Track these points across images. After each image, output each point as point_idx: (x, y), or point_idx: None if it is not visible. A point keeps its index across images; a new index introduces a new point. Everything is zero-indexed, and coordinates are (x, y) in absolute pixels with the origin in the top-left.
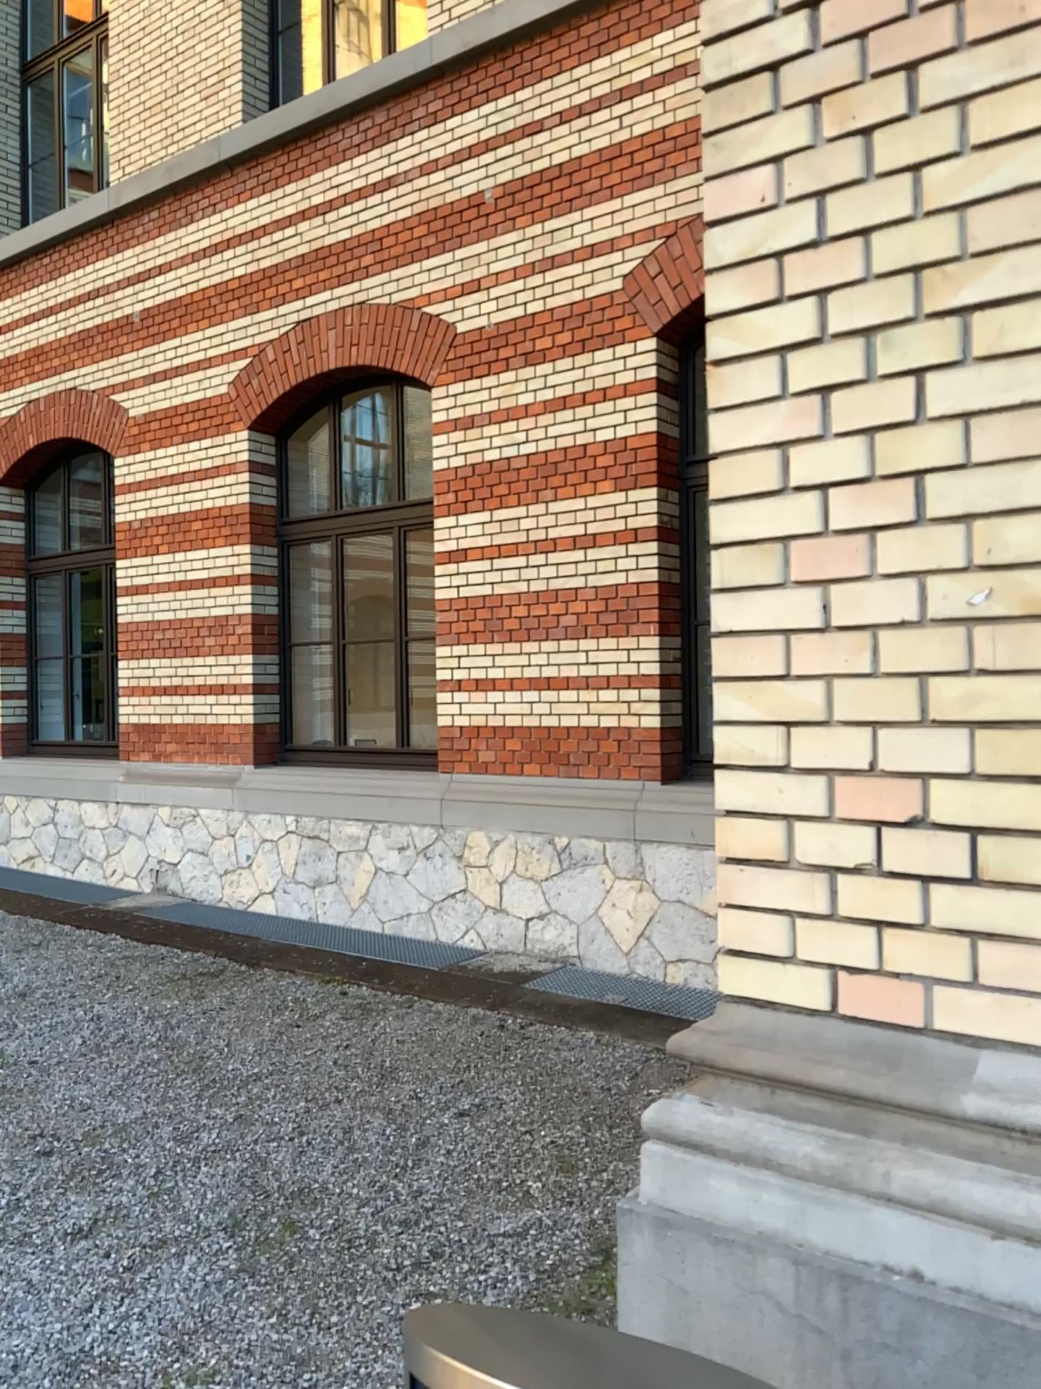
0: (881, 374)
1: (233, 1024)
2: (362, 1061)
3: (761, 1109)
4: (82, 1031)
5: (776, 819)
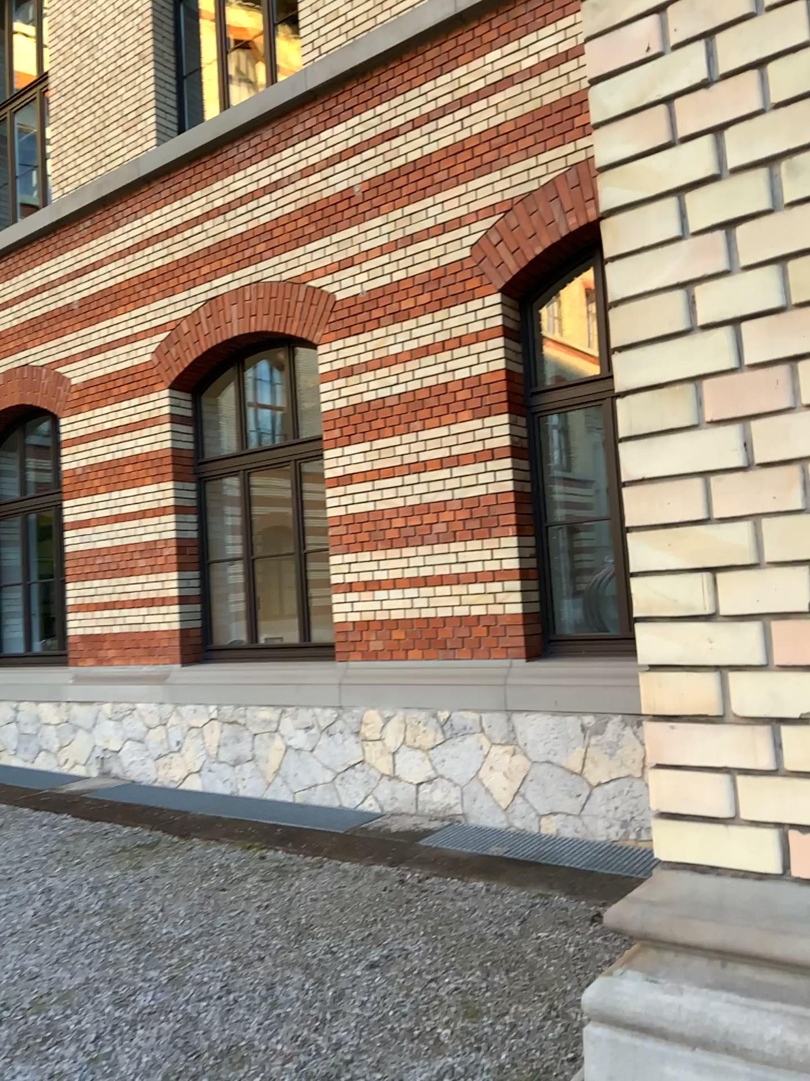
0: (788, 205)
1: (166, 892)
2: (281, 921)
3: (715, 984)
4: (33, 906)
5: (704, 671)
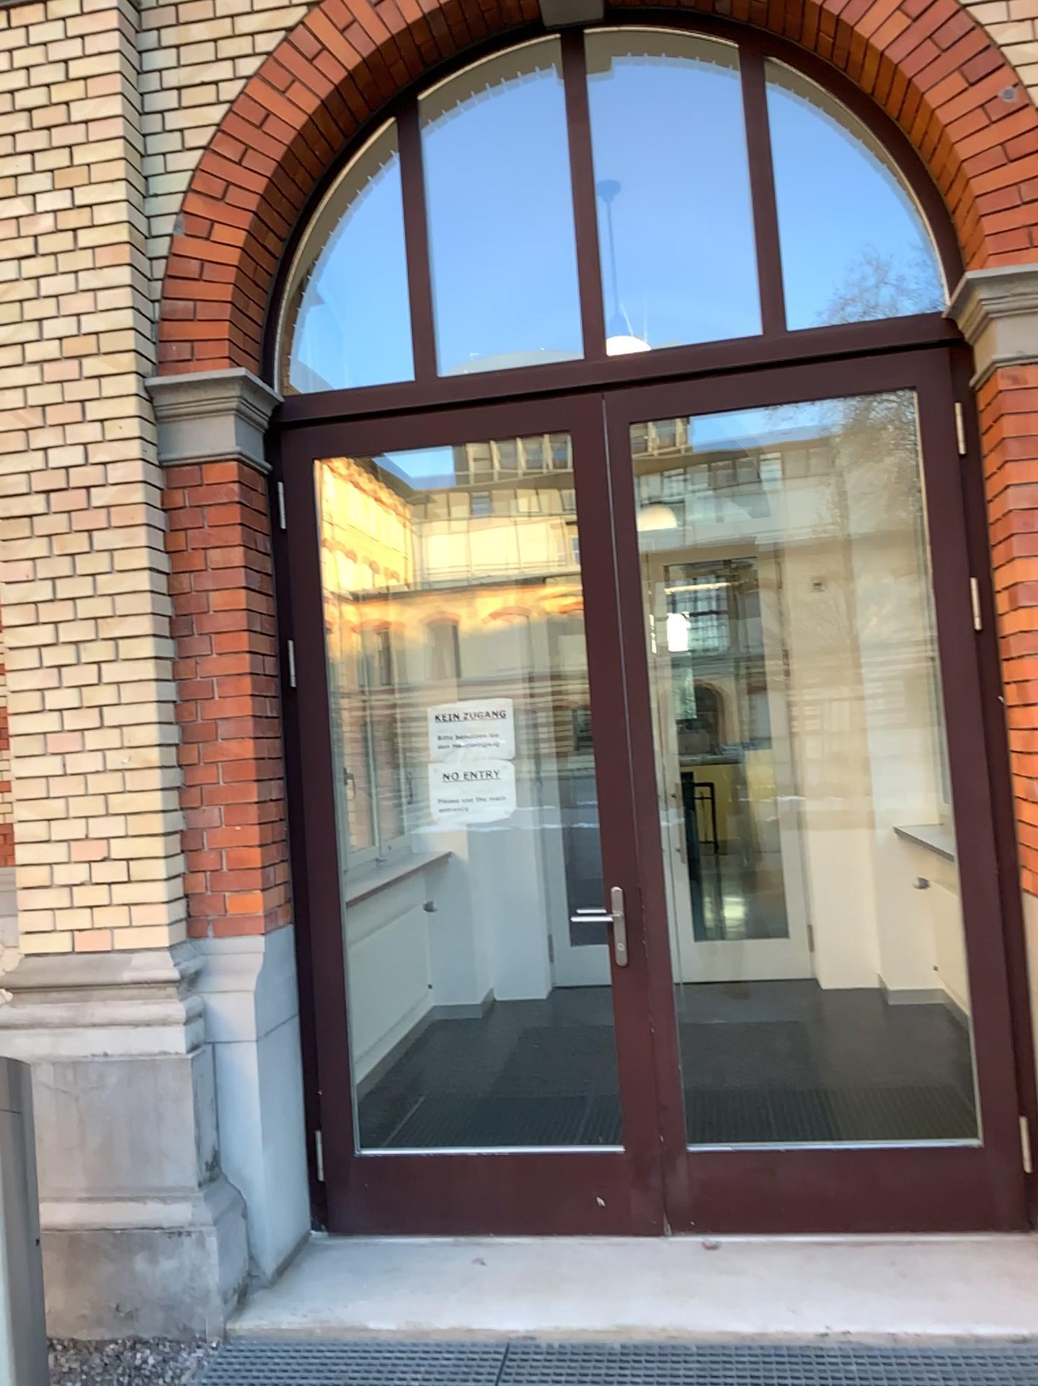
0: (85, 661)
1: None
2: None
3: (41, 1002)
4: None
5: (46, 865)
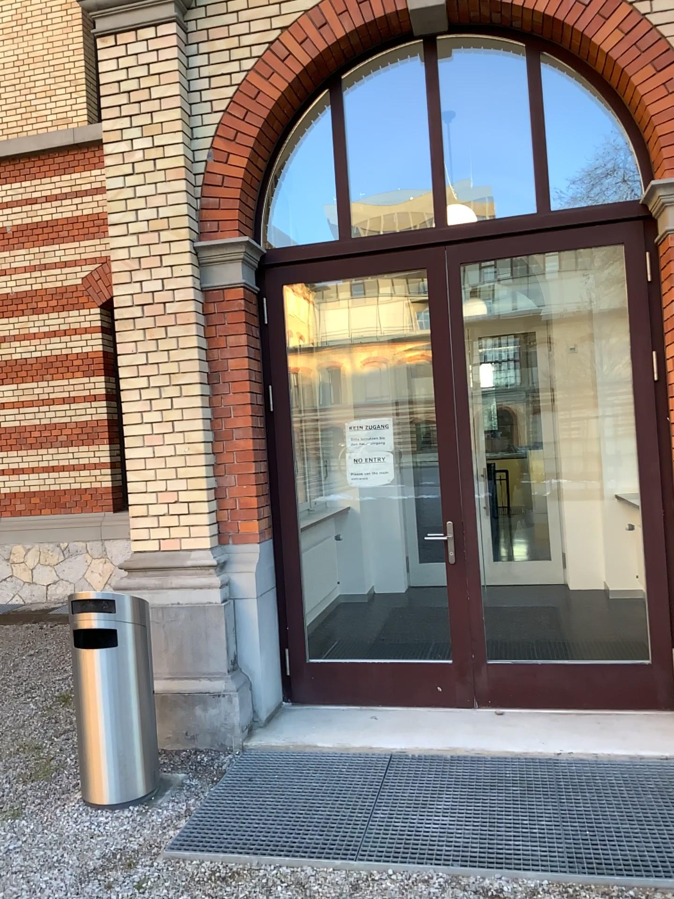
0: (163, 397)
1: None
2: None
3: (143, 577)
4: None
5: (144, 505)
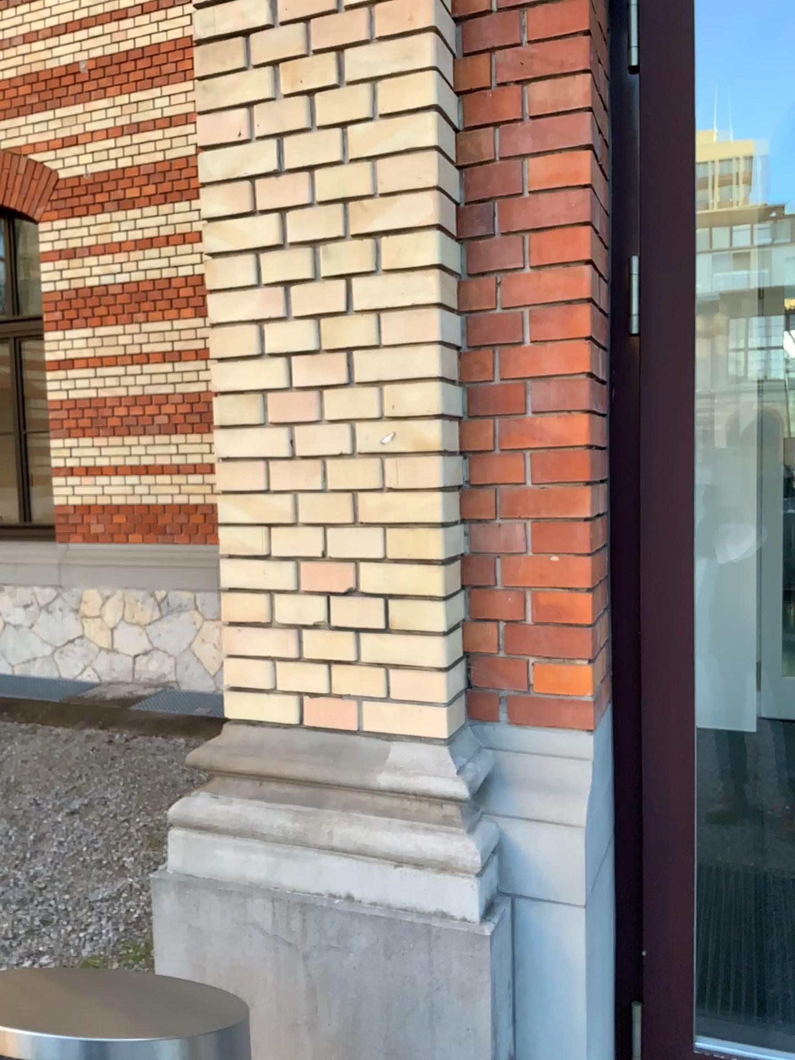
0: (325, 276)
1: None
2: None
3: (252, 796)
4: None
5: (261, 593)
